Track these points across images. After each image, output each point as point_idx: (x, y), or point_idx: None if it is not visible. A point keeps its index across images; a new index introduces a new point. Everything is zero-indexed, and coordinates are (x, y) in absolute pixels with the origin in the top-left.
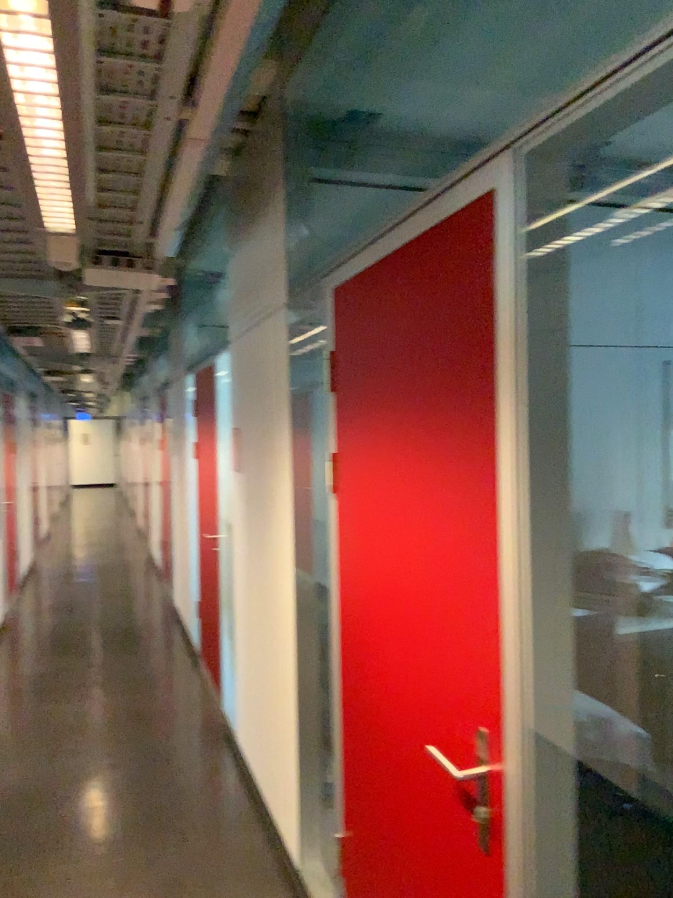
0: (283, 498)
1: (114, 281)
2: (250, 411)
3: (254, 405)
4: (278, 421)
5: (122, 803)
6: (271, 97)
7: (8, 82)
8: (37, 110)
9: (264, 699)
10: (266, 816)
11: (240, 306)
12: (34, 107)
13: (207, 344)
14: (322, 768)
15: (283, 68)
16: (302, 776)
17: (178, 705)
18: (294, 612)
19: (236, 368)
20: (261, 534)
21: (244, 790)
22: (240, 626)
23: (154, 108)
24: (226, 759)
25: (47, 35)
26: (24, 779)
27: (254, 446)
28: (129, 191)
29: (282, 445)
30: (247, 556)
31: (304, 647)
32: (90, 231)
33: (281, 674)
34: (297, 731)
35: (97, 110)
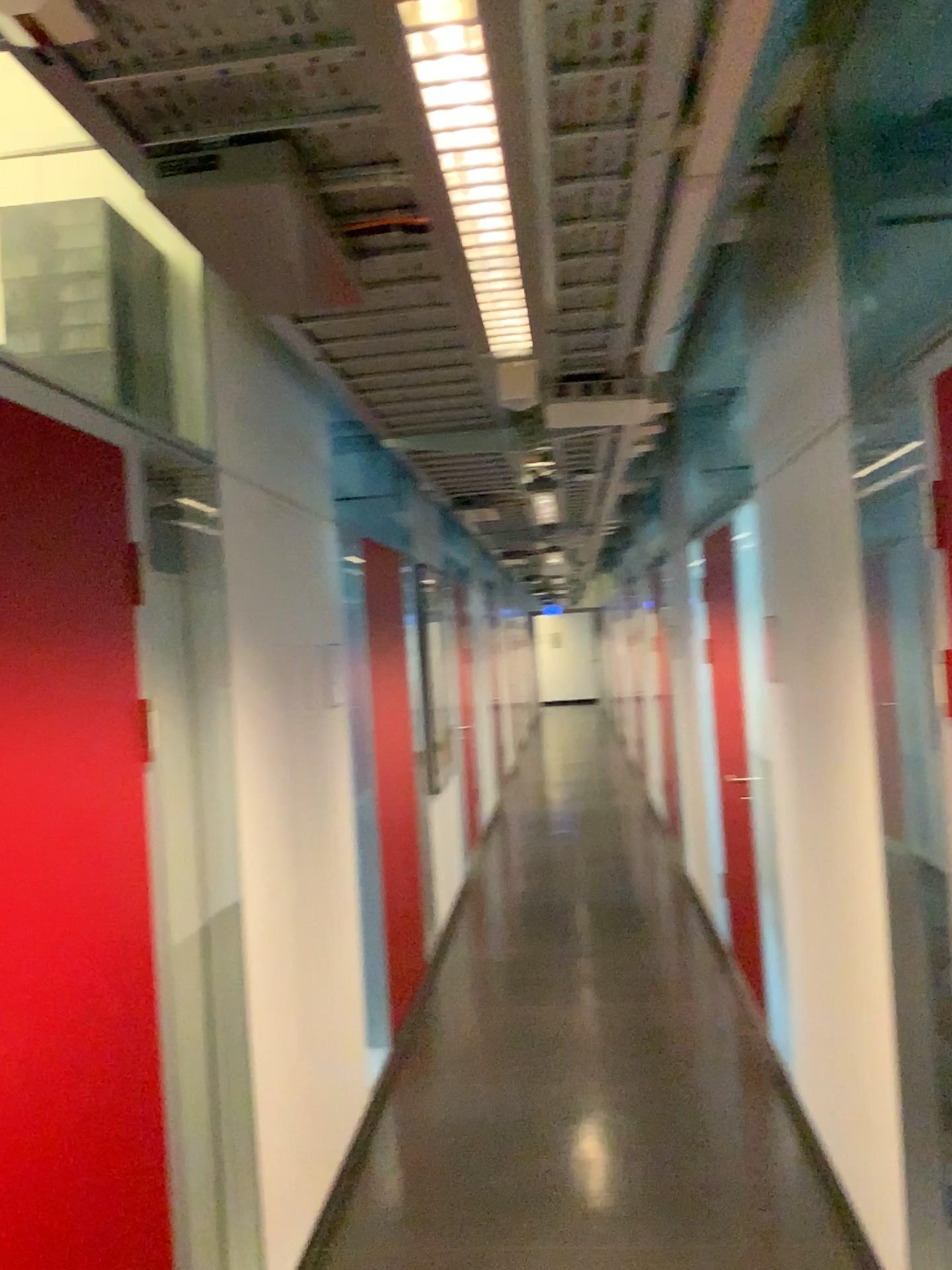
0: (856, 723)
1: (587, 416)
2: (795, 590)
3: (801, 581)
4: (842, 603)
5: (629, 1164)
6: (807, 103)
7: (433, 143)
8: (473, 177)
9: (840, 1037)
10: (852, 1222)
11: (773, 431)
12: (468, 173)
13: (722, 495)
14: (945, 1164)
15: (826, 53)
16: (911, 1172)
17: (703, 1026)
18: (885, 906)
19: (771, 526)
20: (822, 780)
21: (811, 1174)
22: (794, 920)
23: (636, 140)
24: (781, 1118)
25: (481, 57)
26: (496, 1110)
27: (805, 643)
28: (603, 278)
29: (851, 640)
30: (802, 813)
31: (904, 962)
32: (550, 347)
33: (866, 1002)
34: (899, 1098)
35: (555, 162)
